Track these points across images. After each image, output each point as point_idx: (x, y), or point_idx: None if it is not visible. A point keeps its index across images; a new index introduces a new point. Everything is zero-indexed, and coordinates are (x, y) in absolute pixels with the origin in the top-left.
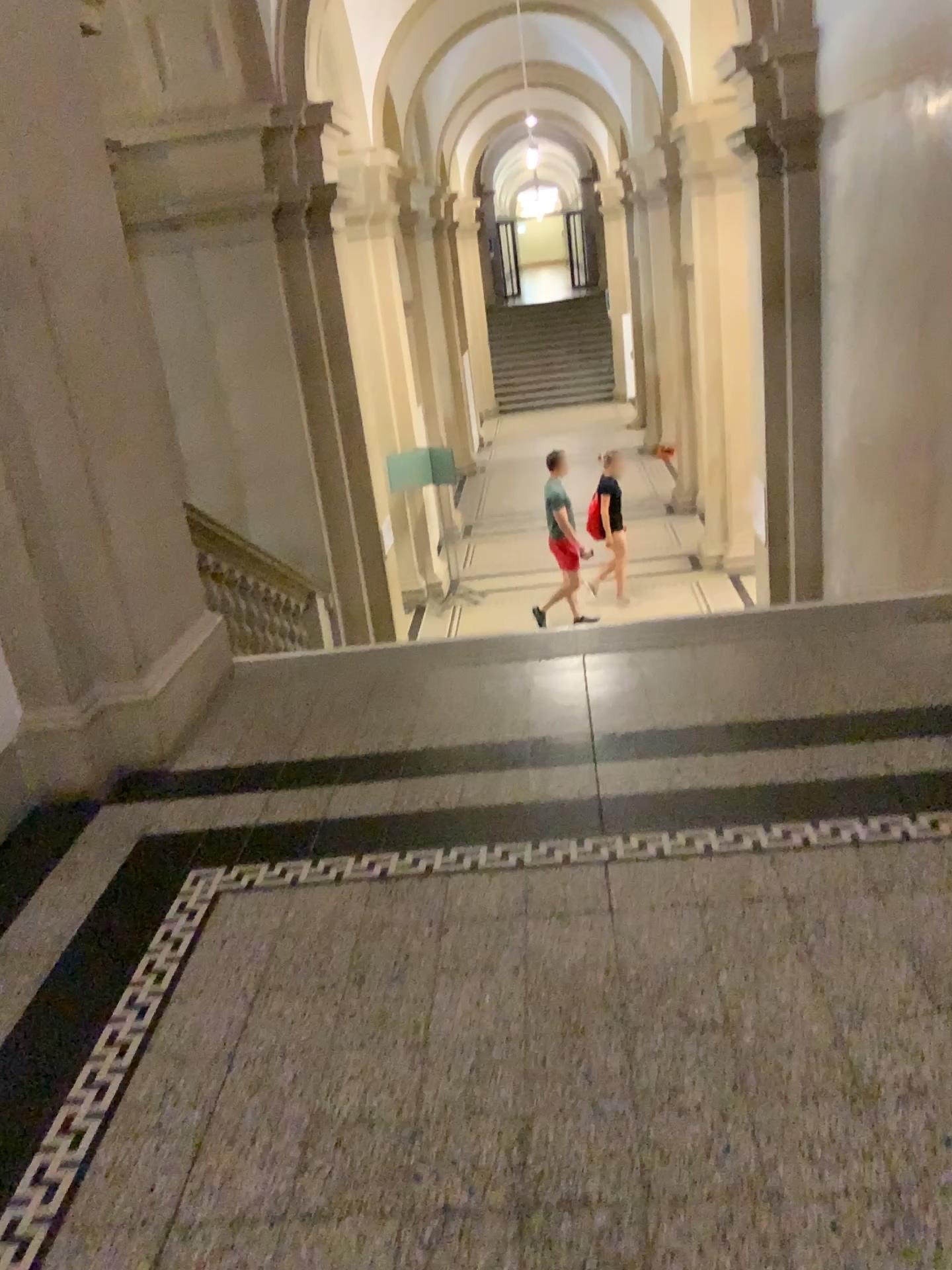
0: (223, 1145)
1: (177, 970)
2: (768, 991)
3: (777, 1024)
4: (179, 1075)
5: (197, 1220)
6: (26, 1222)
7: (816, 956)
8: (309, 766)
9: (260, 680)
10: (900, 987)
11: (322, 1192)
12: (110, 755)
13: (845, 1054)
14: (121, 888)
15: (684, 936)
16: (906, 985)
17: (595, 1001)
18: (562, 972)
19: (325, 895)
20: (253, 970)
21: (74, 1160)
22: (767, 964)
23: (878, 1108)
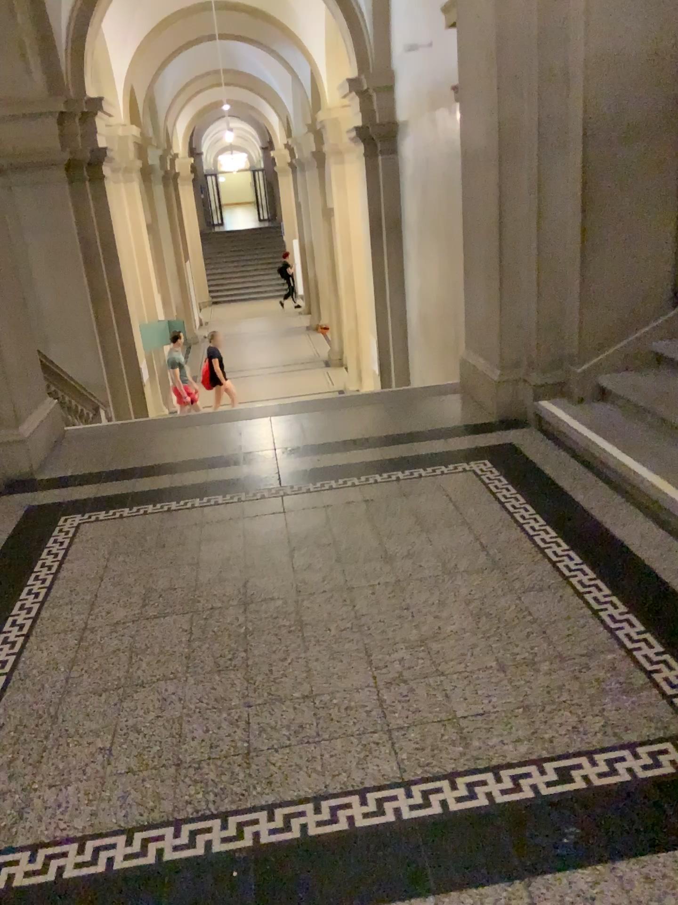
0: (105, 602)
1: (65, 552)
2: (353, 531)
3: (356, 540)
4: (76, 585)
5: (98, 624)
6: (15, 633)
7: (375, 518)
8: (119, 473)
9: (83, 436)
10: (409, 524)
11: (155, 609)
12: (2, 471)
13: (383, 546)
14: (24, 526)
15: (317, 517)
16: (412, 523)
17: (275, 541)
18: (260, 533)
19: (138, 520)
20: (105, 548)
21: (31, 614)
22: (353, 522)
23: (394, 560)
